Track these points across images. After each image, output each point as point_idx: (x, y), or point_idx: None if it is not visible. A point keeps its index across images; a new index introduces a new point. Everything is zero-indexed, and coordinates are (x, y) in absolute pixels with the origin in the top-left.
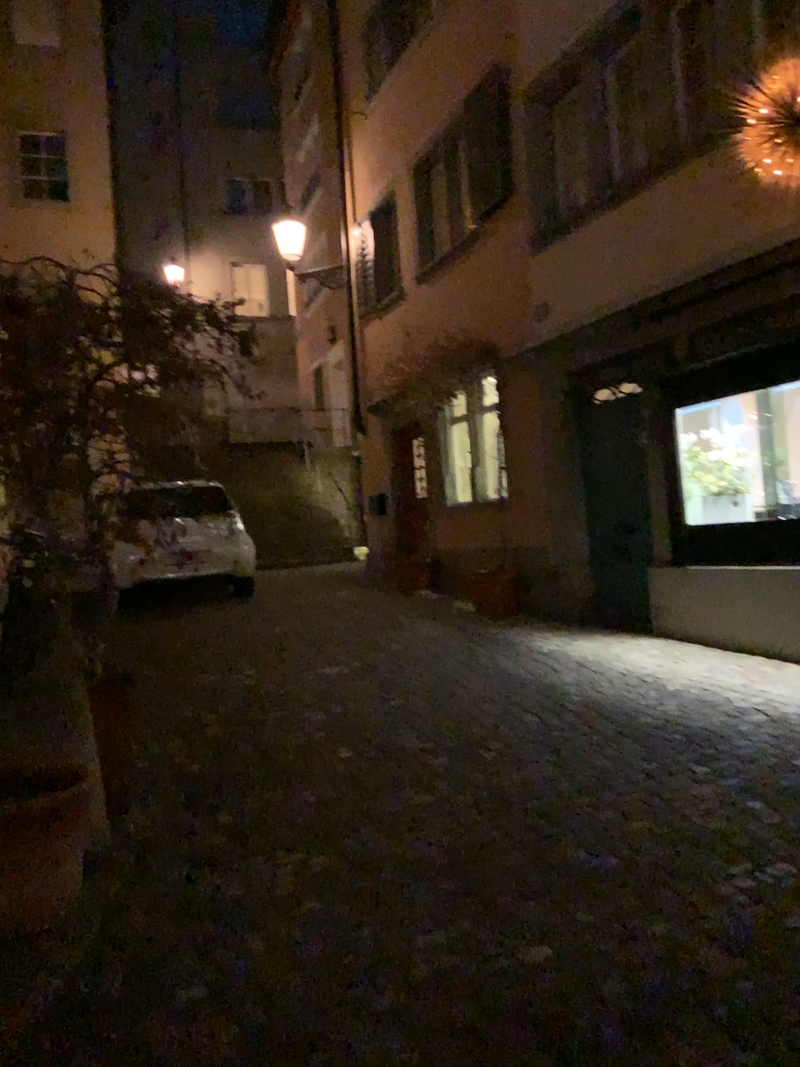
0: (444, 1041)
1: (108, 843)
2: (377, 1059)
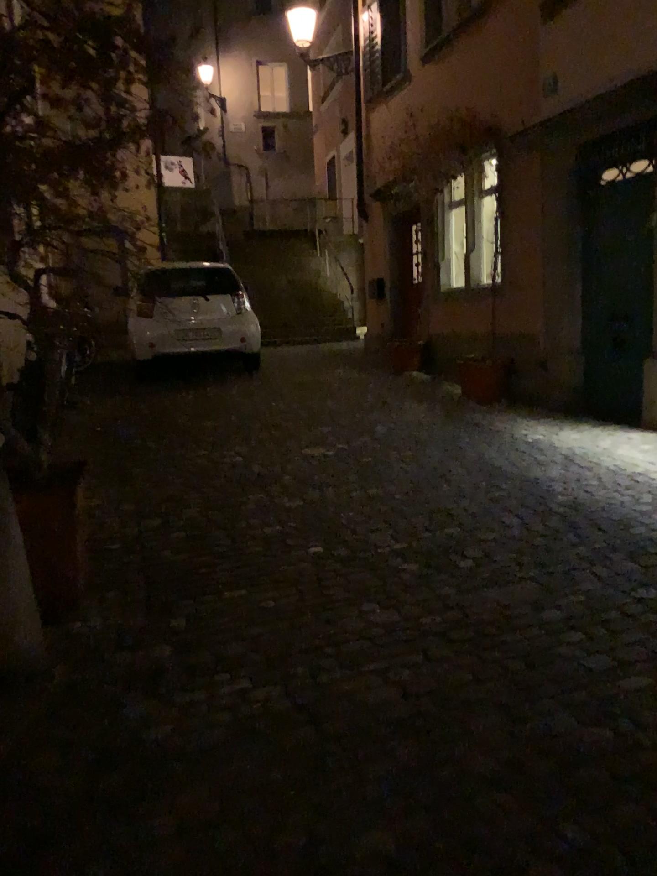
0: None
1: (37, 653)
2: None
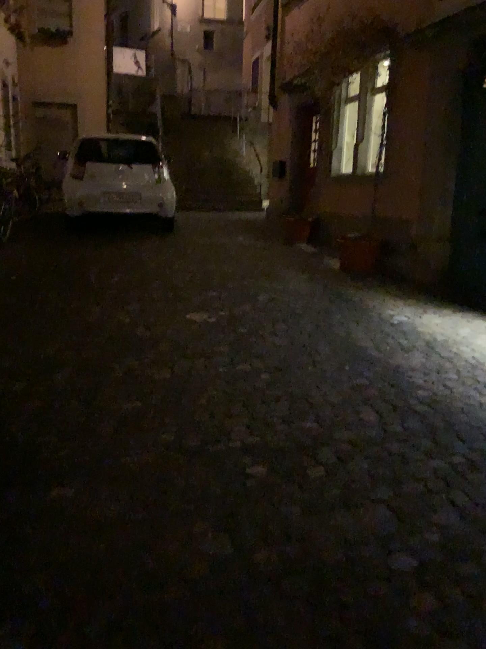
0: None
1: None
2: None
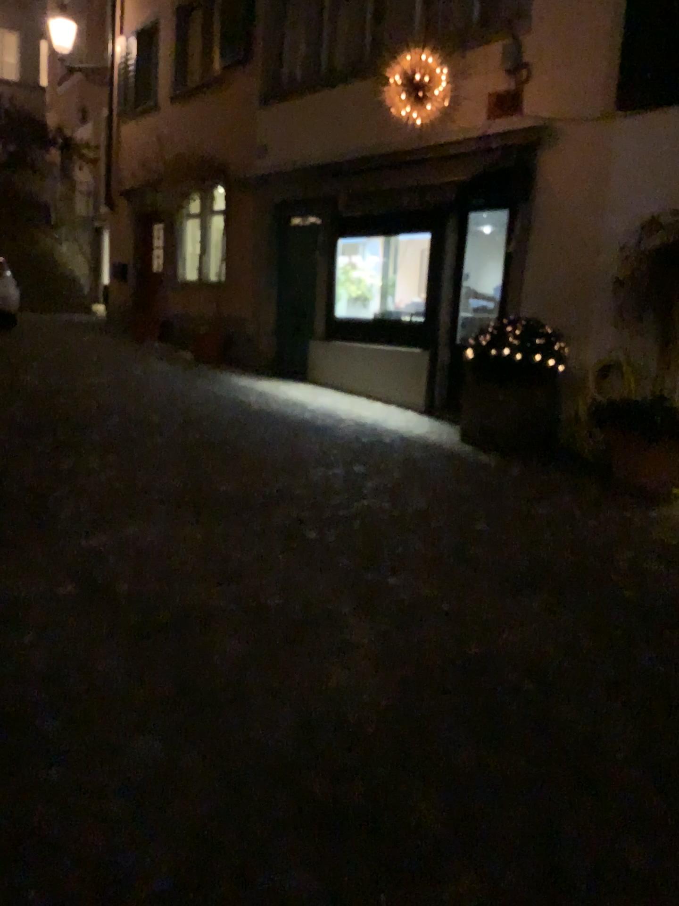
0: (181, 508)
1: None
2: (152, 511)
